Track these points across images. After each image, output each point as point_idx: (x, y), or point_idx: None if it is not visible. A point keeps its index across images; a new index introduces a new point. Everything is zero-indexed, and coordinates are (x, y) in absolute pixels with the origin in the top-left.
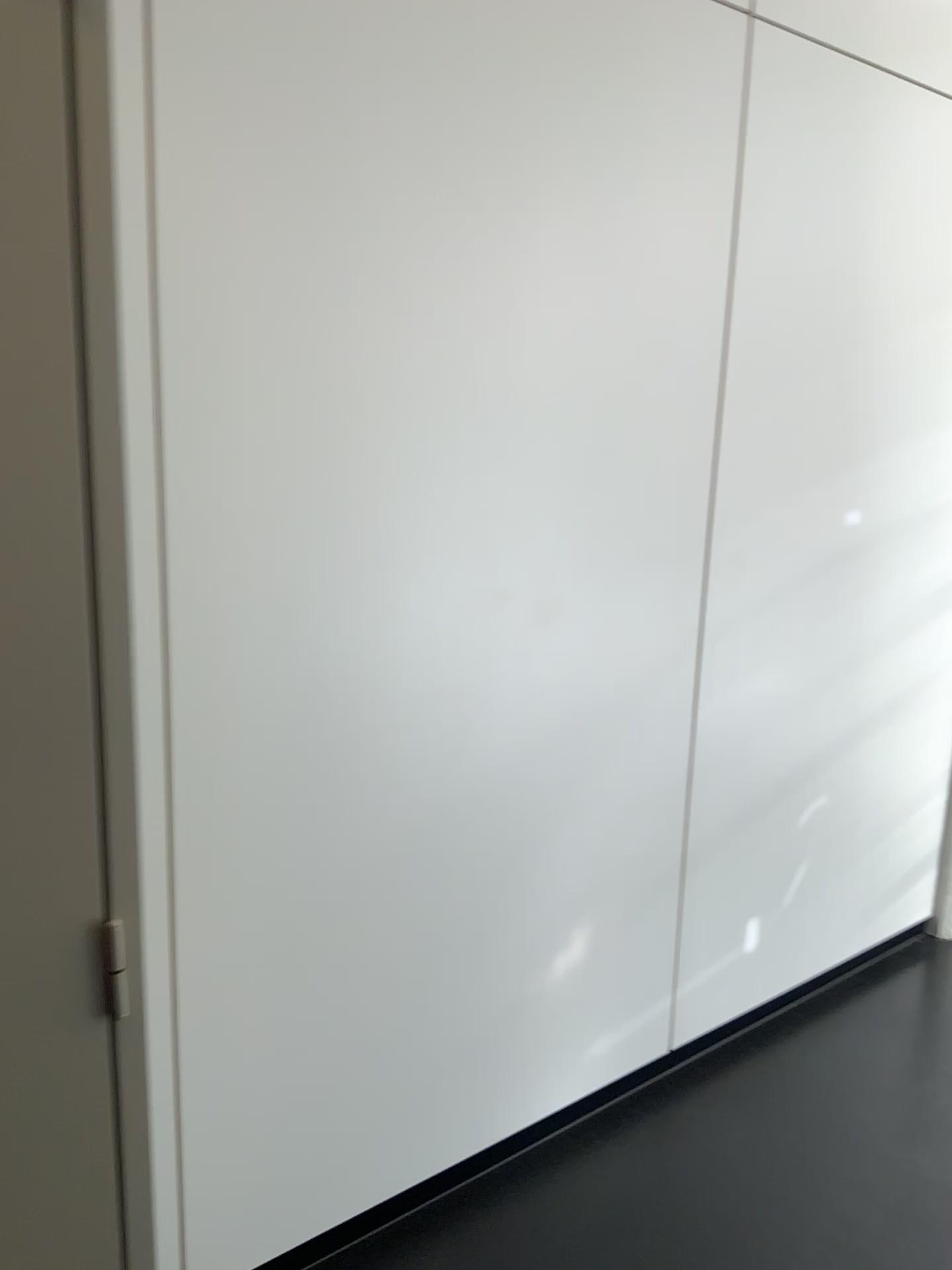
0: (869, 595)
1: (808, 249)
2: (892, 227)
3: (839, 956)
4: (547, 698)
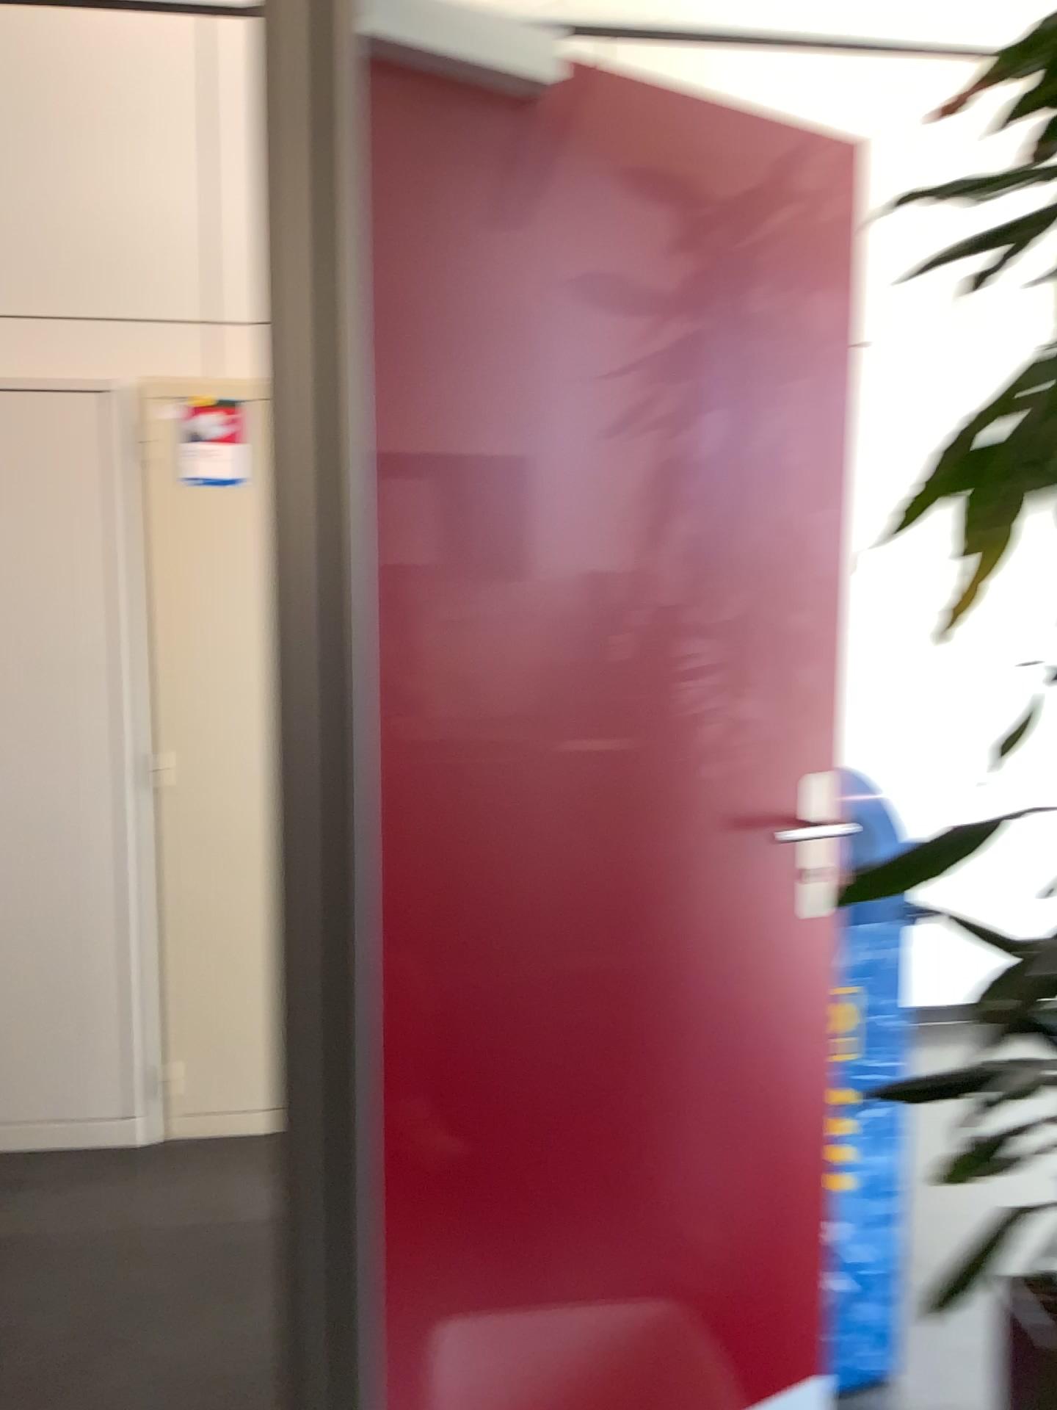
0: None
1: None
2: None
3: None
4: None
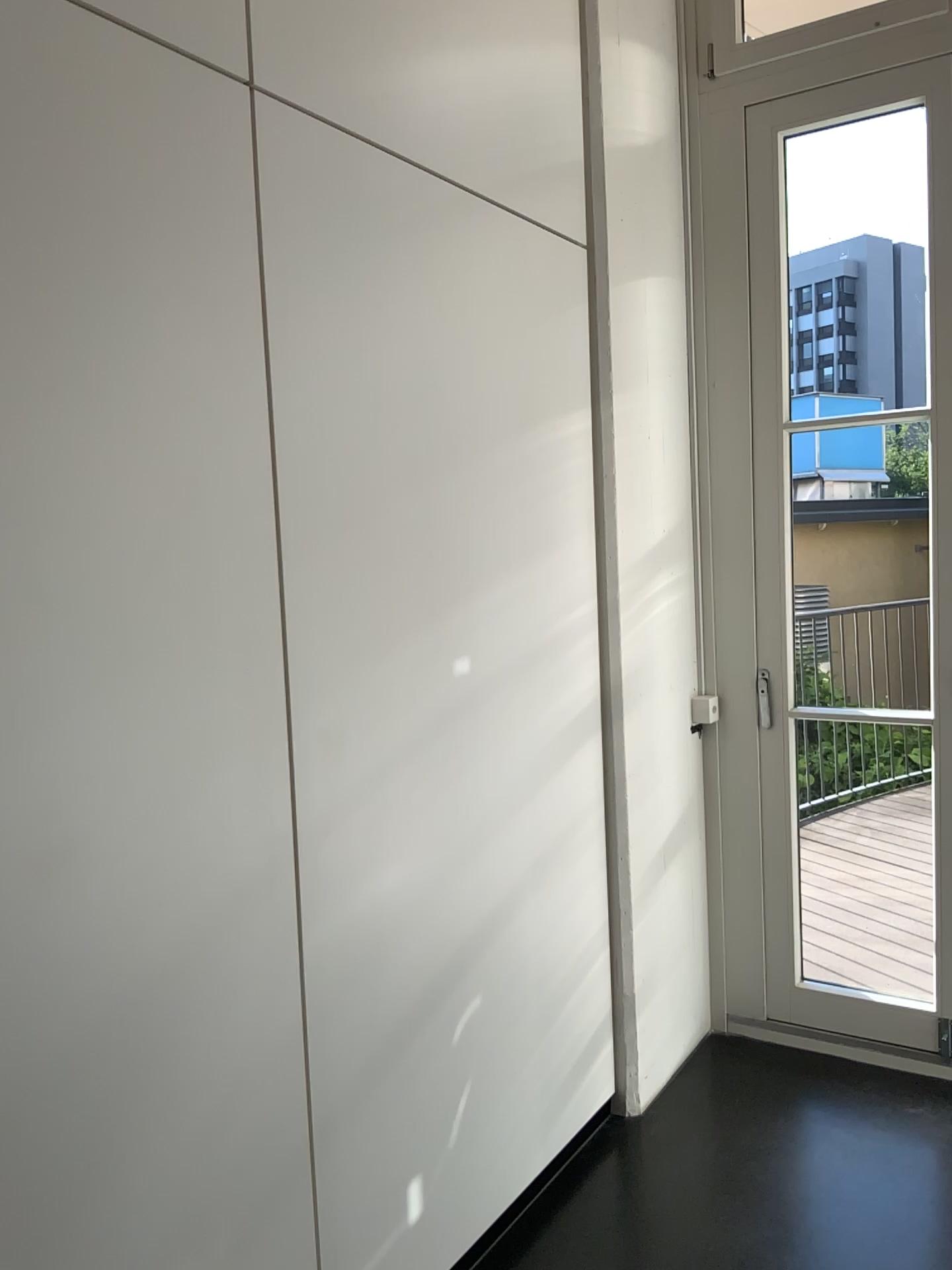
0: (492, 746)
1: (362, 355)
2: (455, 332)
3: (522, 1178)
4: (61, 977)
